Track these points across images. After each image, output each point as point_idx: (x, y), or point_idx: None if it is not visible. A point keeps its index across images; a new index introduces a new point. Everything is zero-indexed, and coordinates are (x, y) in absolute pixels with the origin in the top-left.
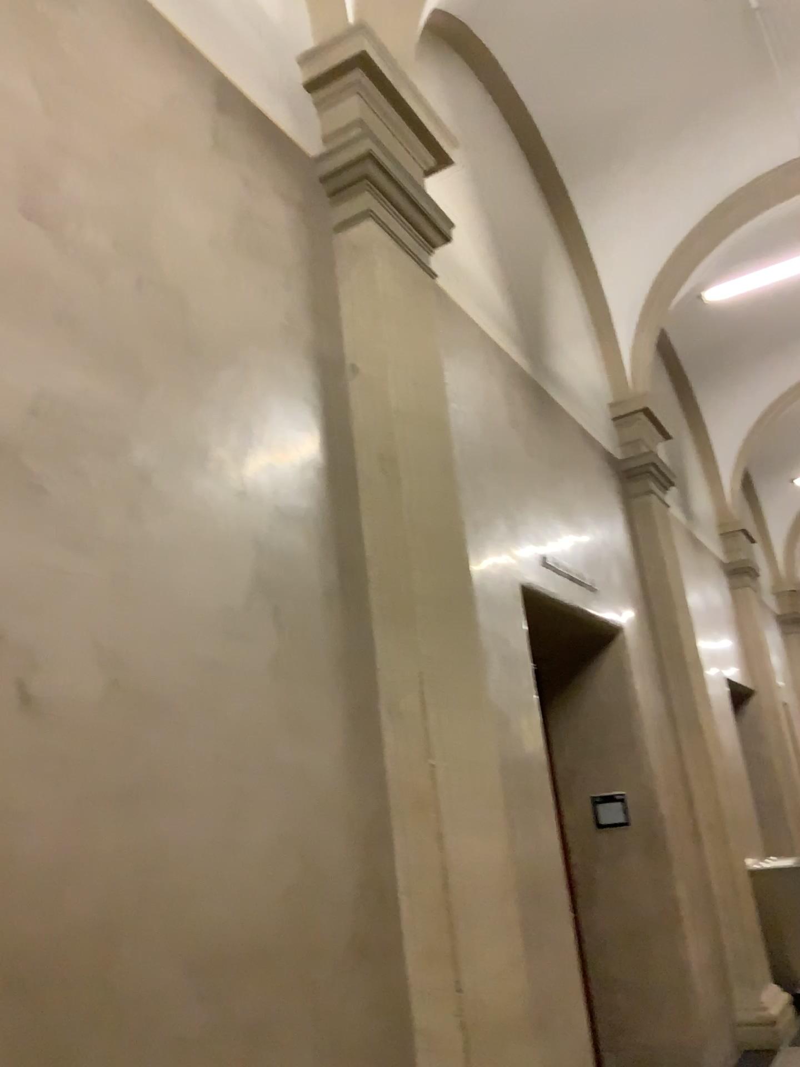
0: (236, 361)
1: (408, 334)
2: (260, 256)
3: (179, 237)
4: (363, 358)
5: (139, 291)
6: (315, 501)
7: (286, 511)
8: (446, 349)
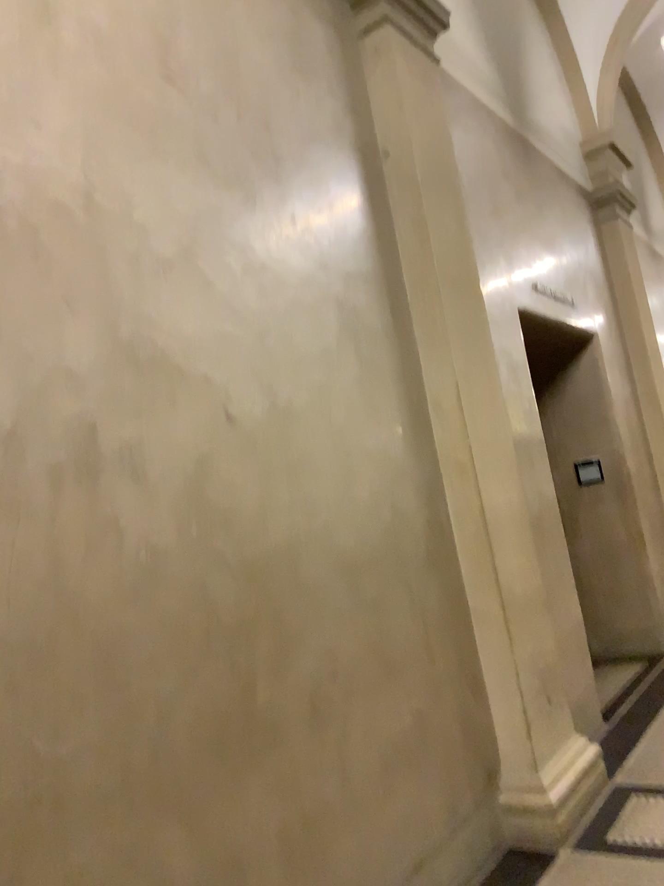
0: (308, 162)
1: (427, 117)
2: (311, 71)
3: (256, 67)
4: (393, 142)
5: (239, 120)
6: (372, 262)
7: (354, 272)
8: (449, 119)
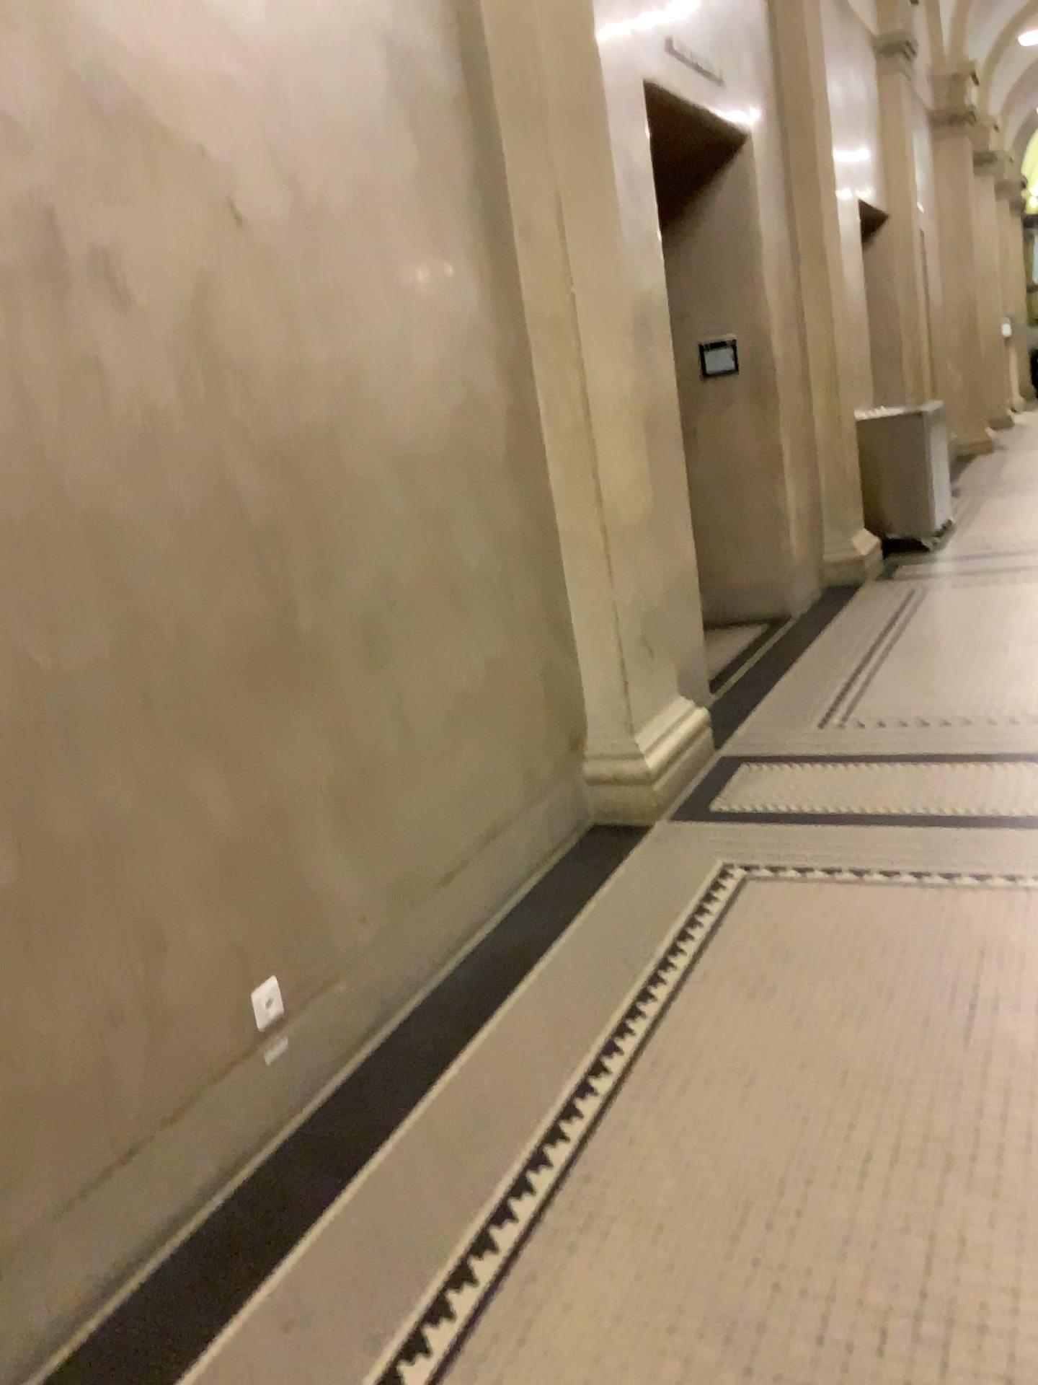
0: None
1: None
2: None
3: None
4: None
5: None
6: None
7: None
8: None
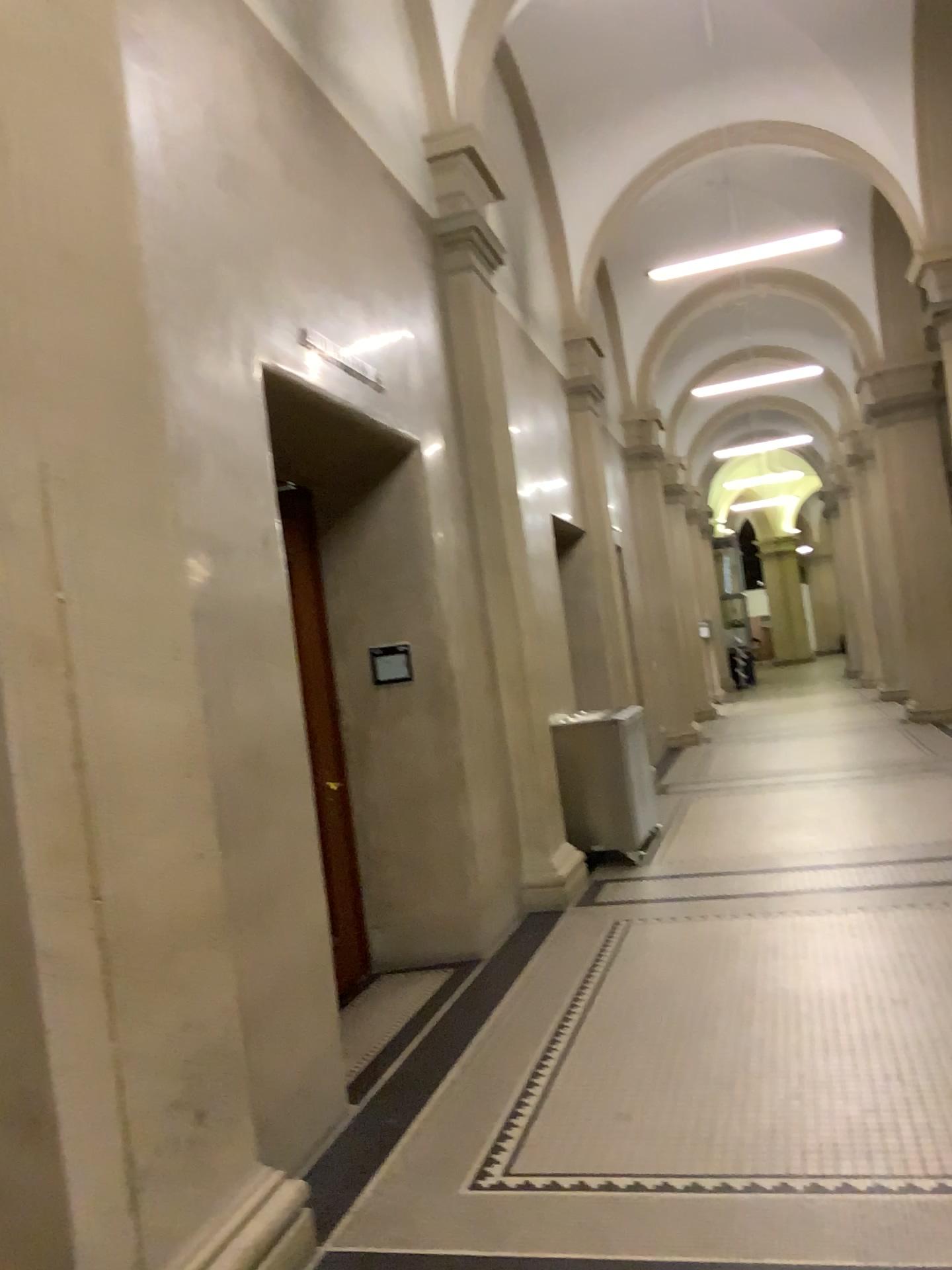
0: None
1: None
2: None
3: None
4: None
5: None
6: None
7: None
8: None
